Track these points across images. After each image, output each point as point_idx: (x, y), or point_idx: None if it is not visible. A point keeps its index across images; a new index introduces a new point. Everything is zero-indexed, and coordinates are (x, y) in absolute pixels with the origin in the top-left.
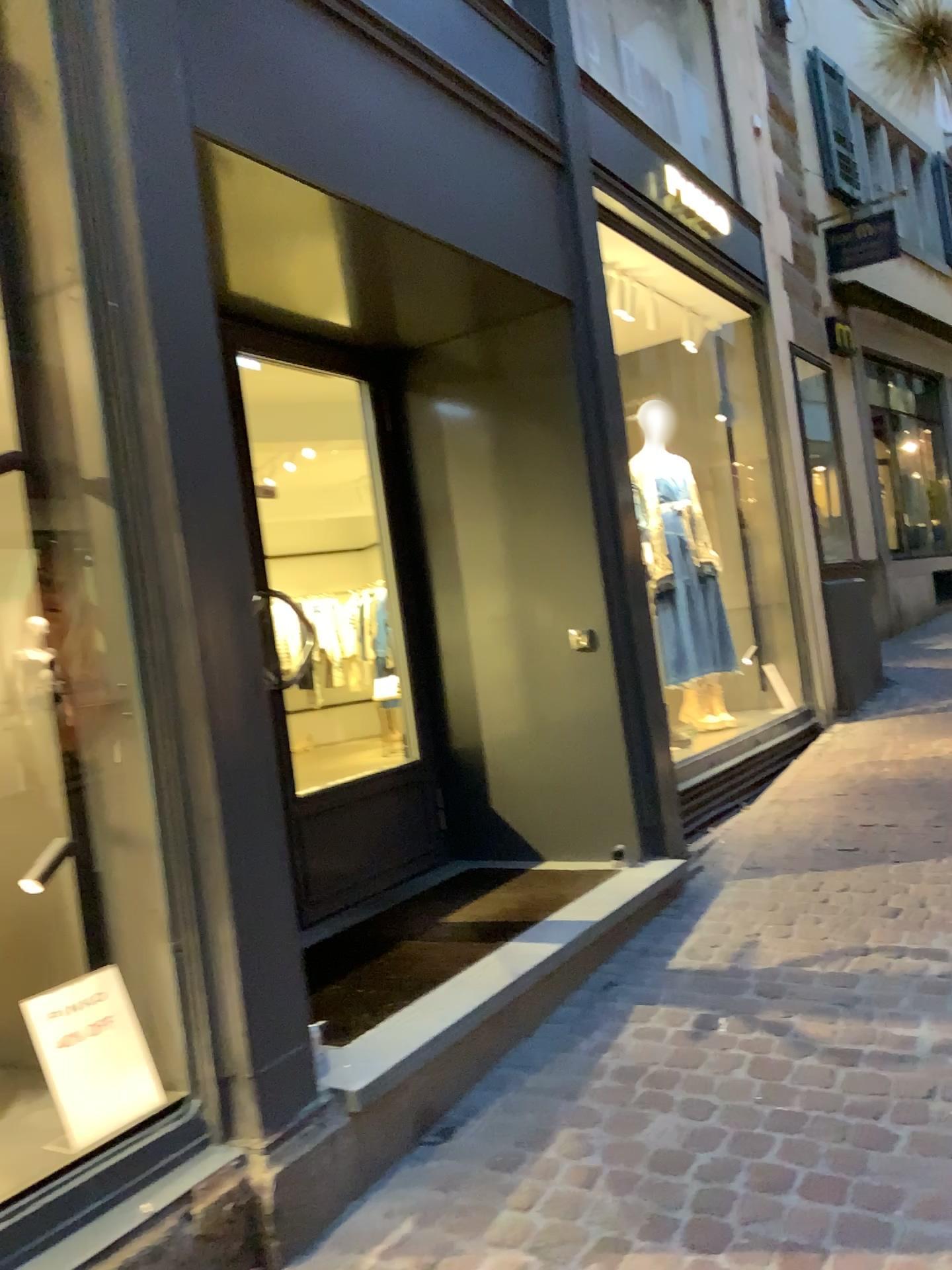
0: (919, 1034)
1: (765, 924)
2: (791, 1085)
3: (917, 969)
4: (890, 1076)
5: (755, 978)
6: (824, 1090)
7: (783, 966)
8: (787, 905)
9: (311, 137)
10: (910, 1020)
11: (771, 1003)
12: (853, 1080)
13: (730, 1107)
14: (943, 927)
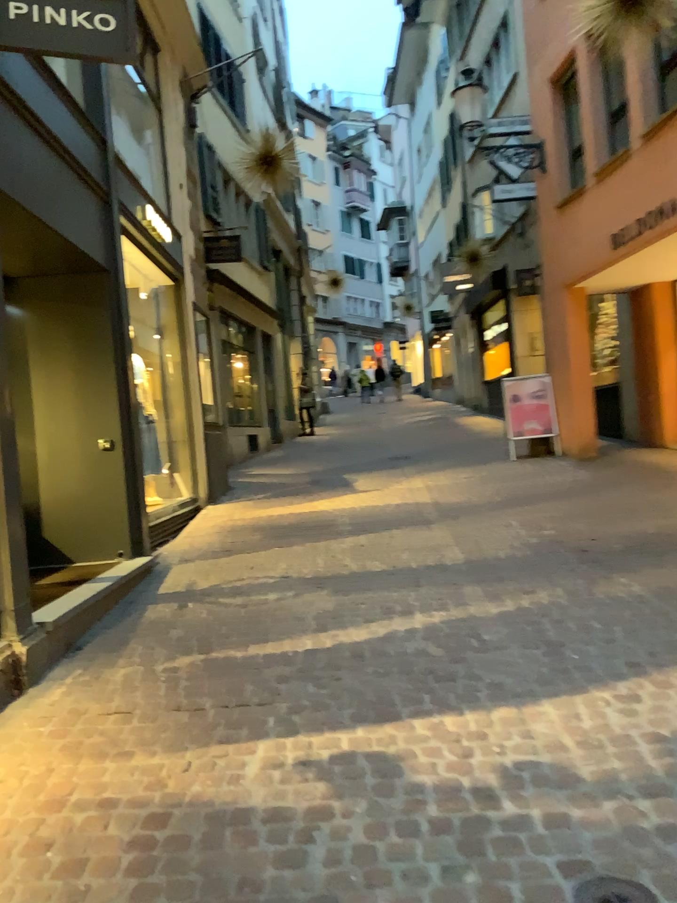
0: (269, 596)
1: (197, 576)
2: (224, 615)
3: (265, 582)
4: (261, 607)
5: (199, 591)
6: (238, 614)
7: (210, 587)
8: (205, 570)
9: (25, 186)
10: (265, 594)
11: (209, 597)
12: (248, 610)
13: (203, 622)
14: (272, 570)
